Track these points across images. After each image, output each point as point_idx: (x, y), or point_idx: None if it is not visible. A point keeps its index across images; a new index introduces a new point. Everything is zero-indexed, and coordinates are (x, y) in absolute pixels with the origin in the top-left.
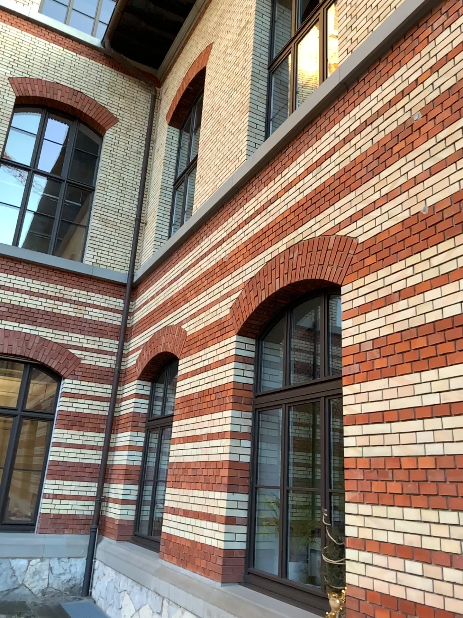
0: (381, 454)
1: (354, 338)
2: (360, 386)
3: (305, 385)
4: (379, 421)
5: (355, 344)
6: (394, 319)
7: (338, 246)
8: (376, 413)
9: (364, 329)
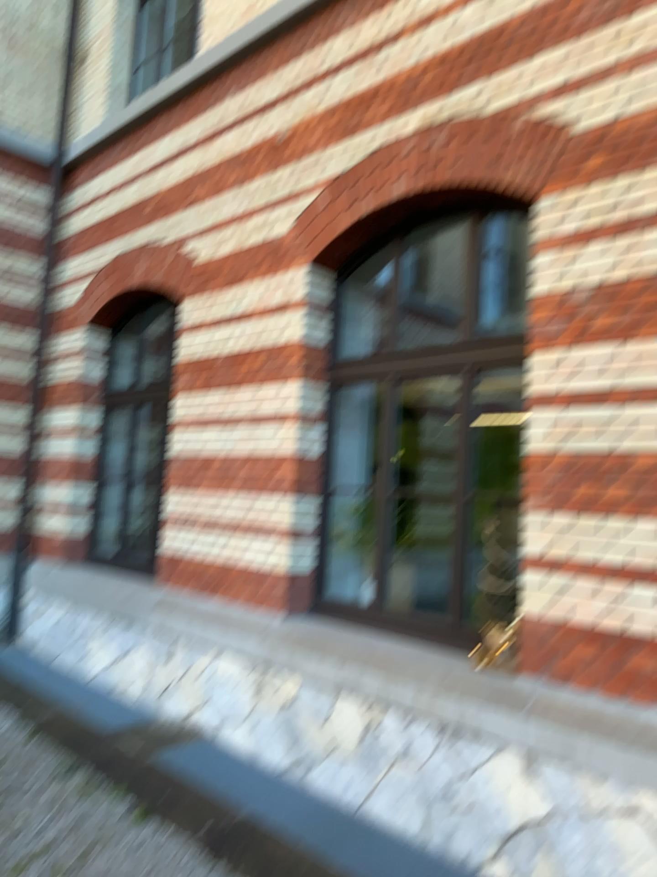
0: (597, 453)
1: (557, 286)
2: (564, 357)
3: (432, 352)
4: (599, 408)
5: (557, 295)
6: (639, 261)
7: (529, 139)
8: (595, 396)
9: (578, 273)
